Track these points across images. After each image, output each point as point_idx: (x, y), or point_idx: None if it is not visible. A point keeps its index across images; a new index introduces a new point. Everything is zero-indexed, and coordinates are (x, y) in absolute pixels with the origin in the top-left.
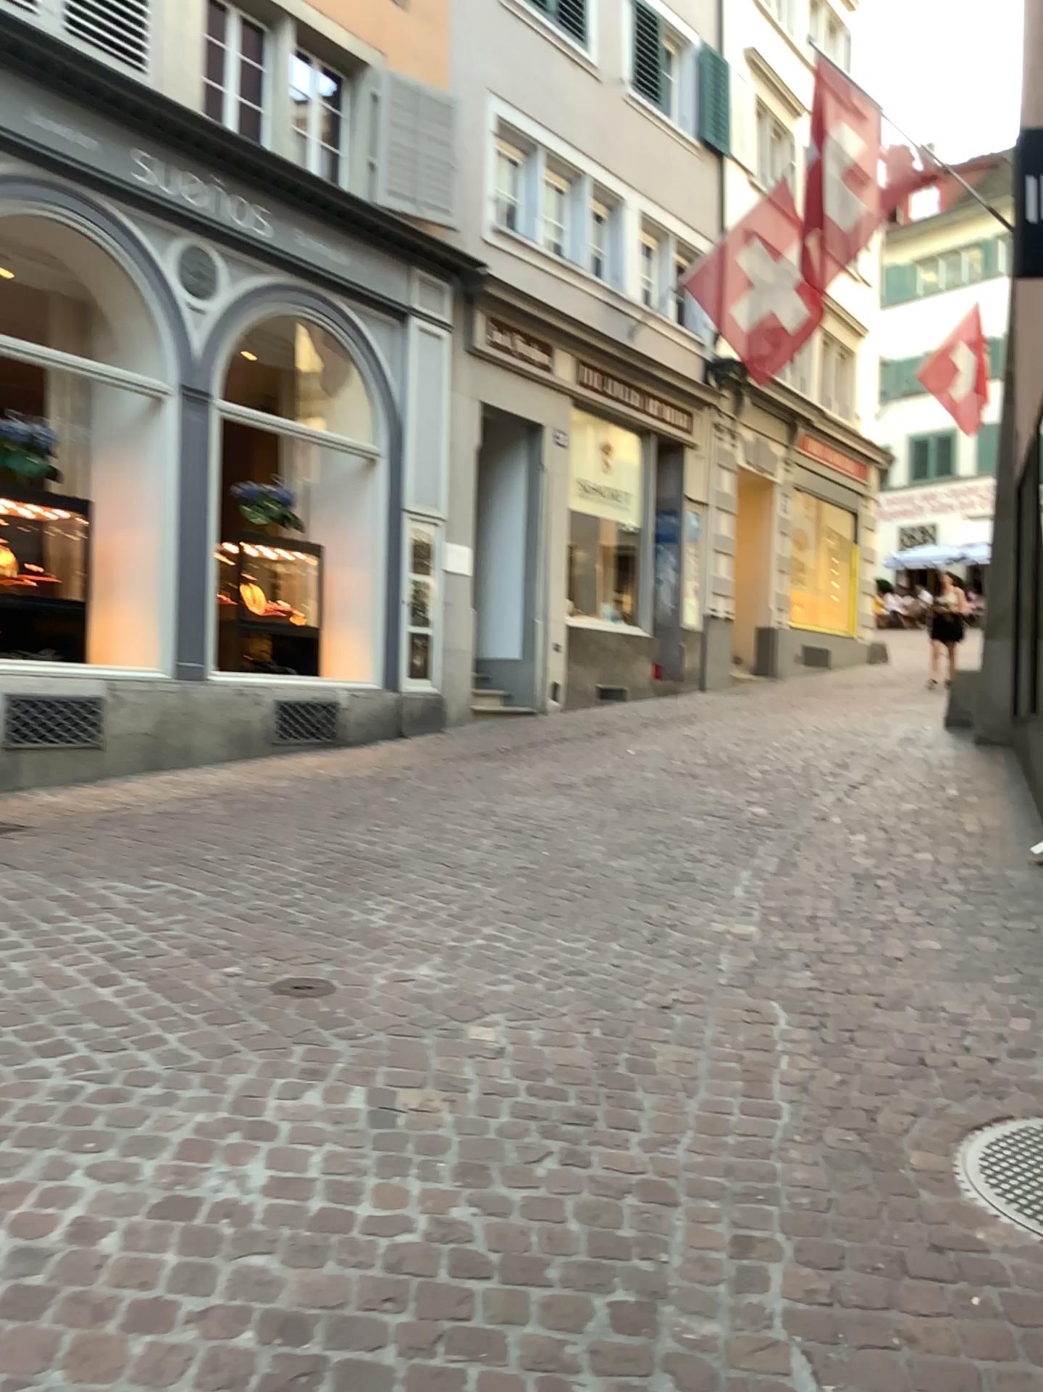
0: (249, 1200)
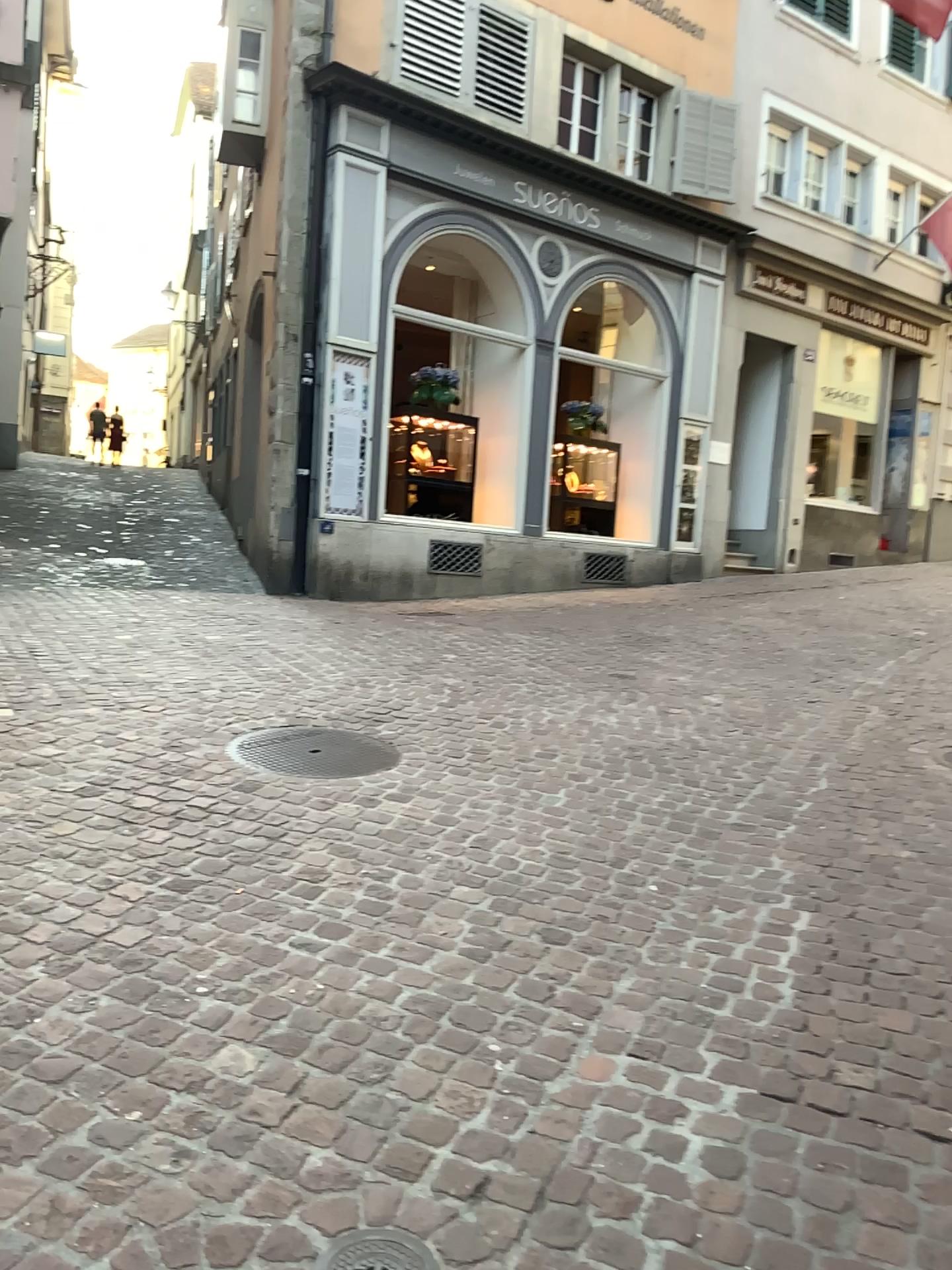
0: (613, 724)
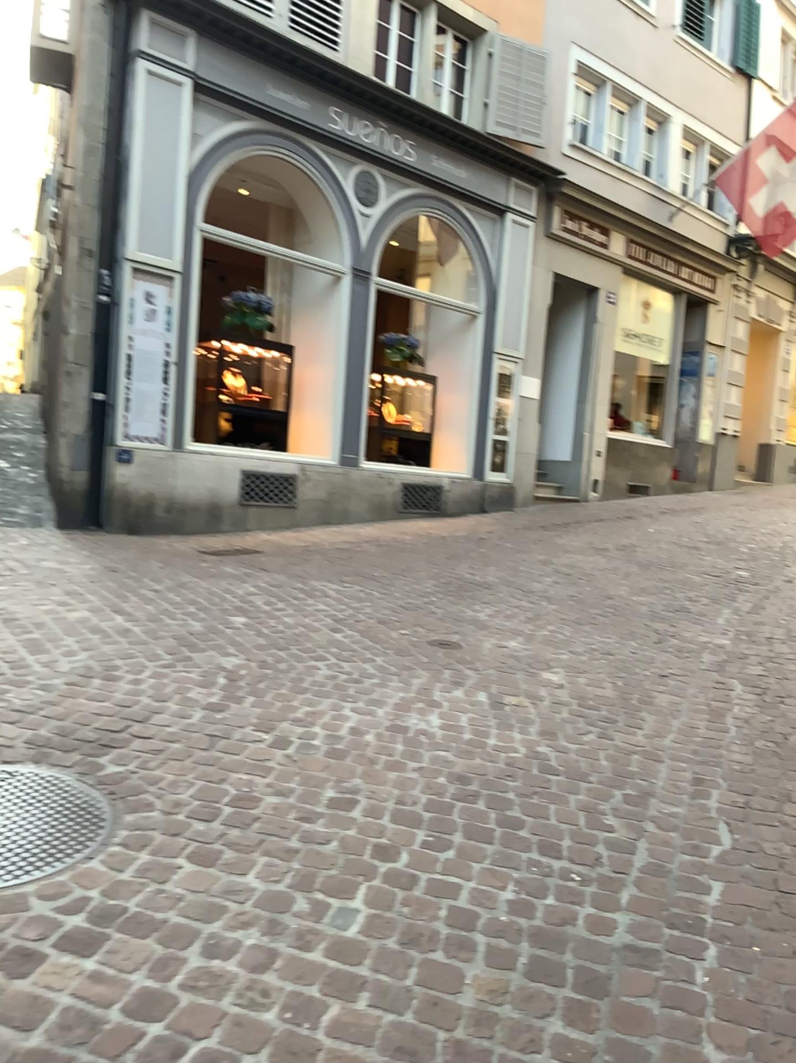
0: (434, 731)
